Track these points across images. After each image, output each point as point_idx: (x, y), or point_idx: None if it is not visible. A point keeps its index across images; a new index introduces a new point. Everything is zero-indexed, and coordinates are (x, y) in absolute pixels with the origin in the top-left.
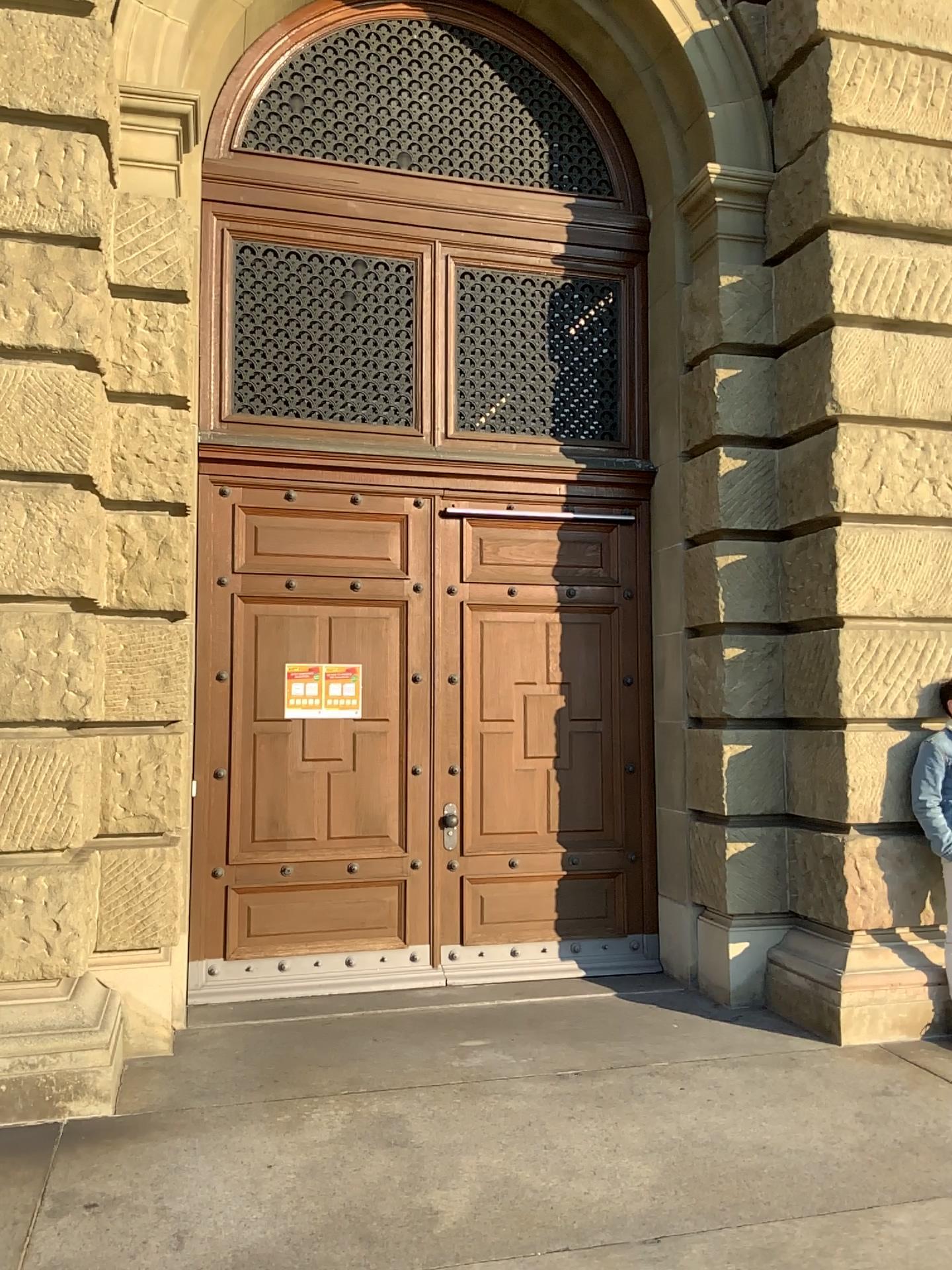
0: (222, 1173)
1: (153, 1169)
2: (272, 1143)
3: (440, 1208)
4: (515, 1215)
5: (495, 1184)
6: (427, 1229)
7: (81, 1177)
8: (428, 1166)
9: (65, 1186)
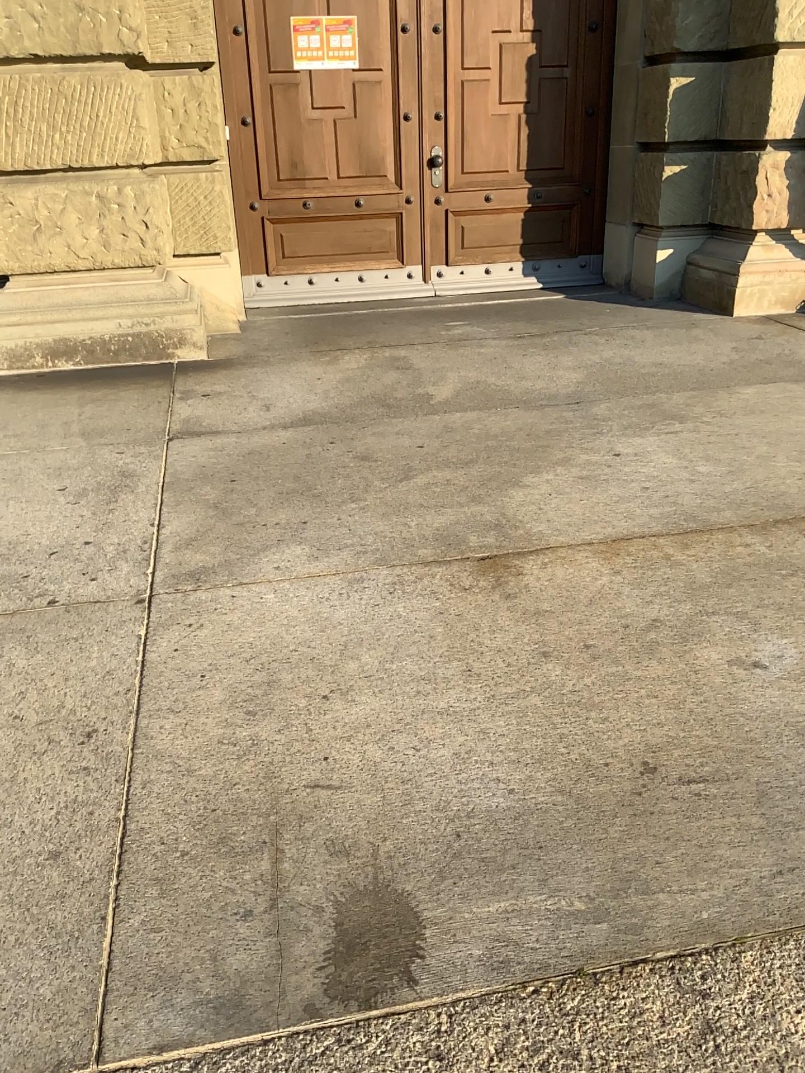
0: (286, 380)
1: (241, 380)
2: (318, 367)
3: (433, 391)
4: (483, 393)
5: (470, 381)
6: (424, 400)
7: (194, 383)
8: (424, 374)
9: (185, 387)
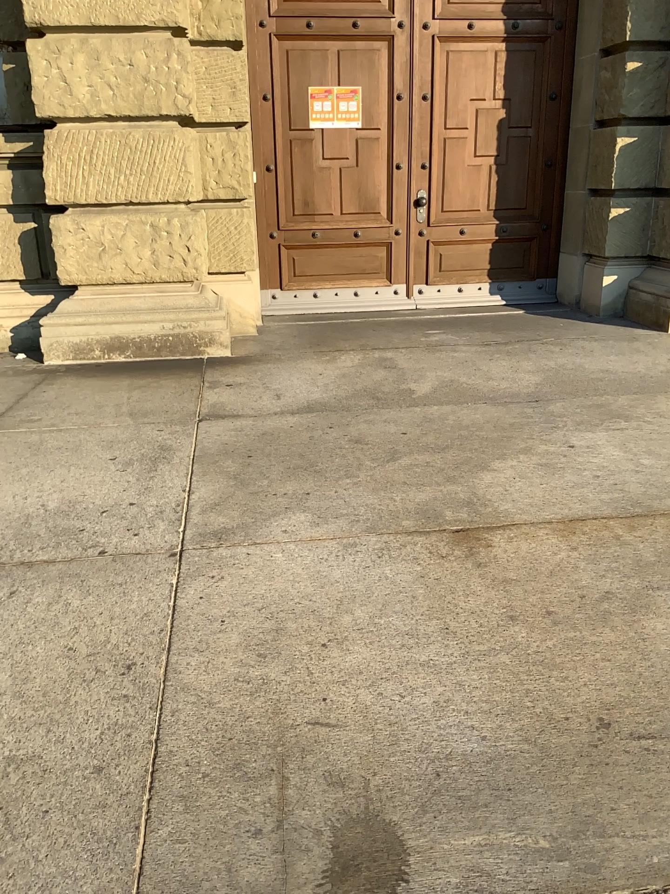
0: (295, 375)
1: (257, 374)
2: (320, 365)
3: (415, 388)
4: (457, 391)
5: (446, 380)
6: (408, 395)
7: (220, 375)
8: (408, 373)
9: (212, 378)
